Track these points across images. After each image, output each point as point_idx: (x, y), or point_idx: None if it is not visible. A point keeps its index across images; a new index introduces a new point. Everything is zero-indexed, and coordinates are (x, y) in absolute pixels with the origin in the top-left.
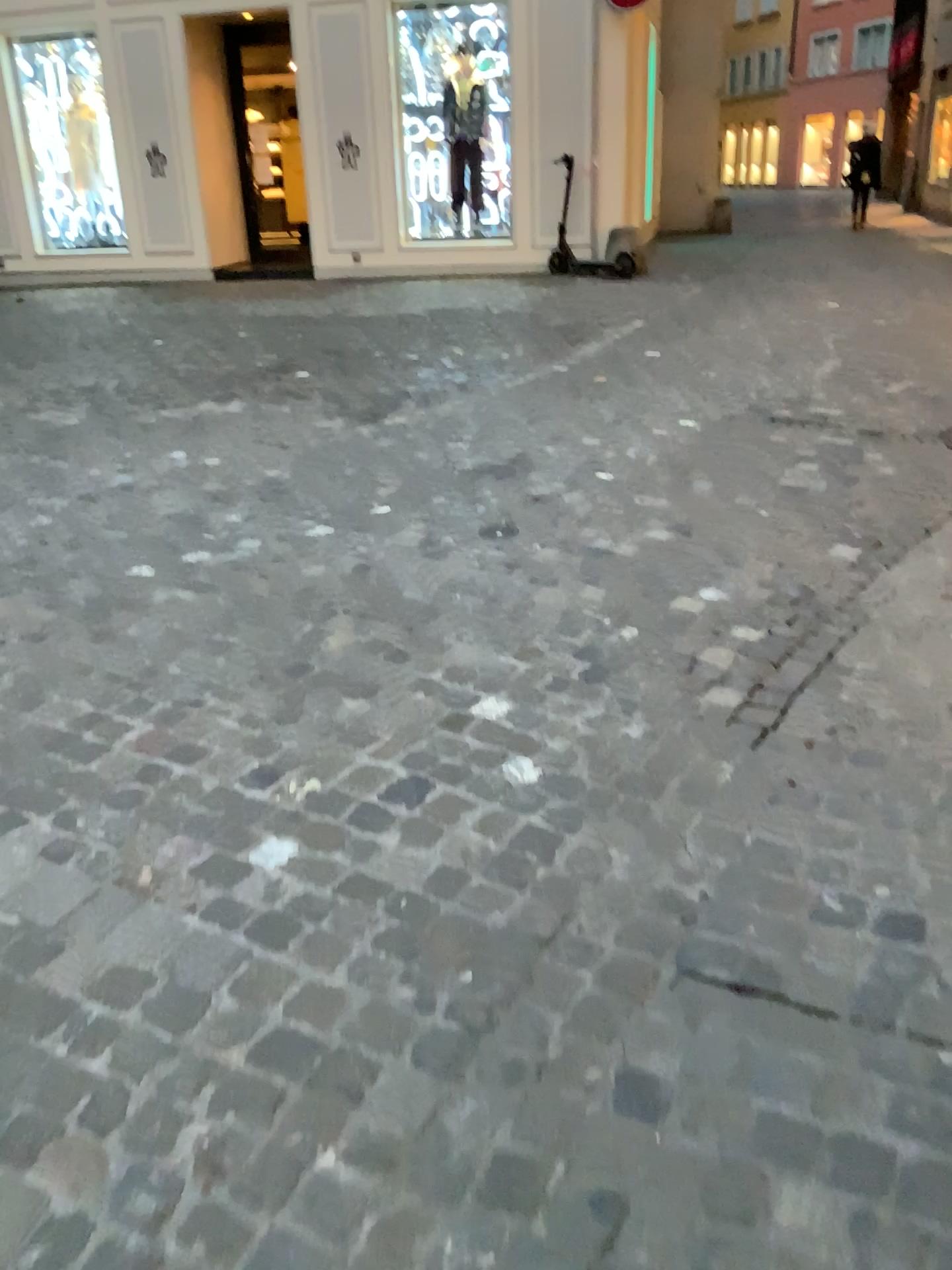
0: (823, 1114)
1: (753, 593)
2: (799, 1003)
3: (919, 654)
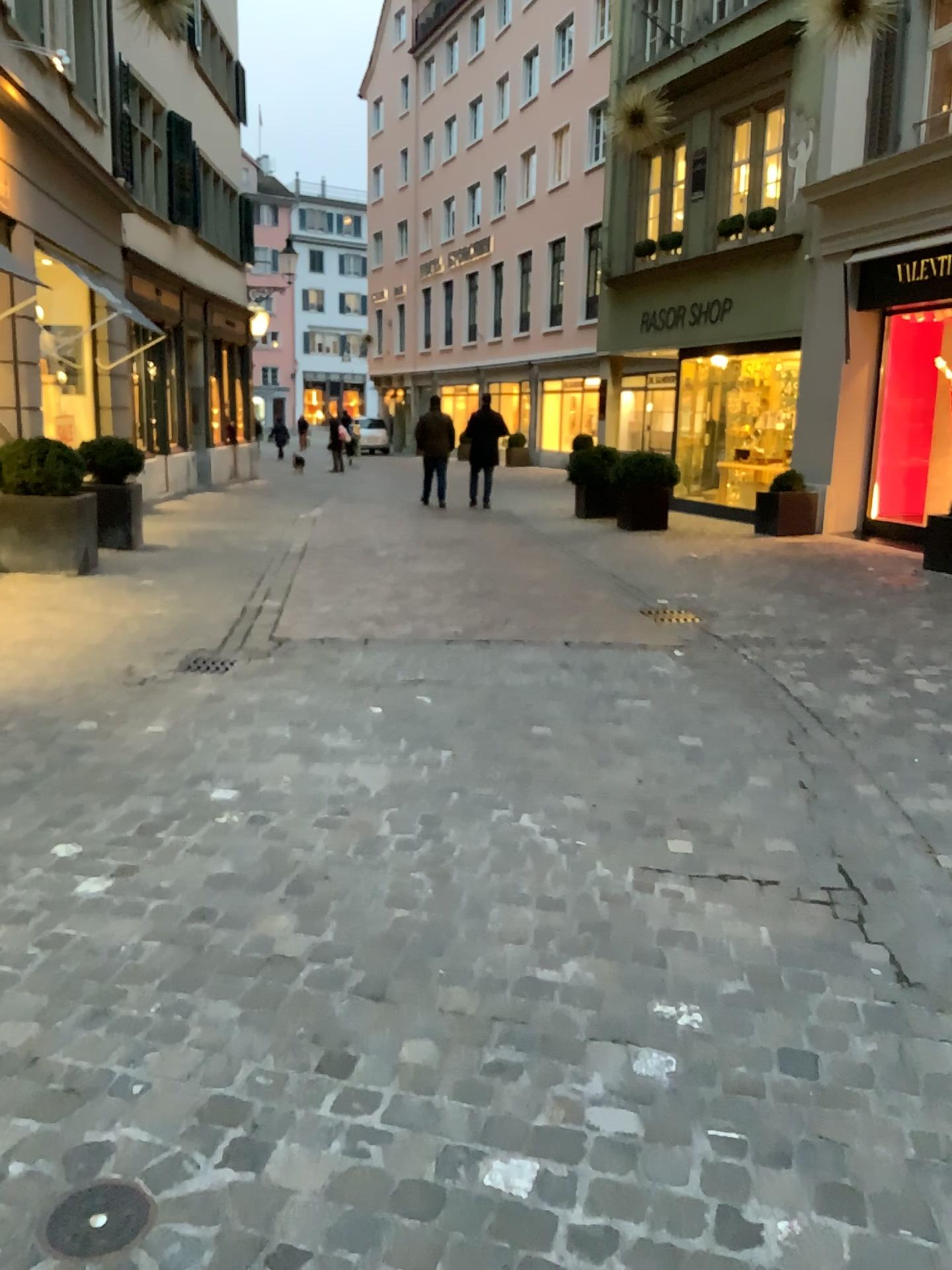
0: None
1: None
2: None
3: None
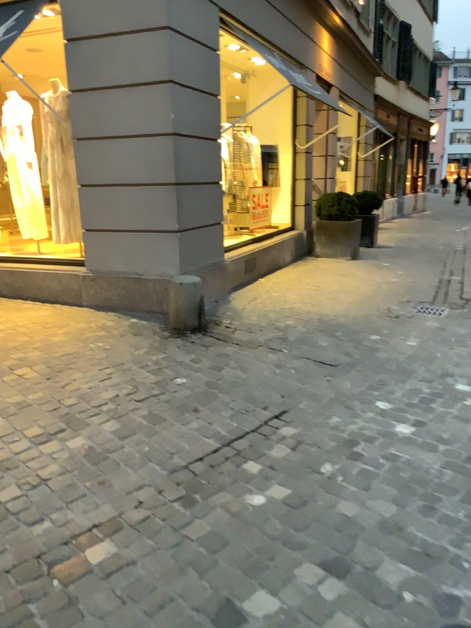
0: (315, 348)
1: (226, 496)
2: (312, 358)
3: (178, 437)
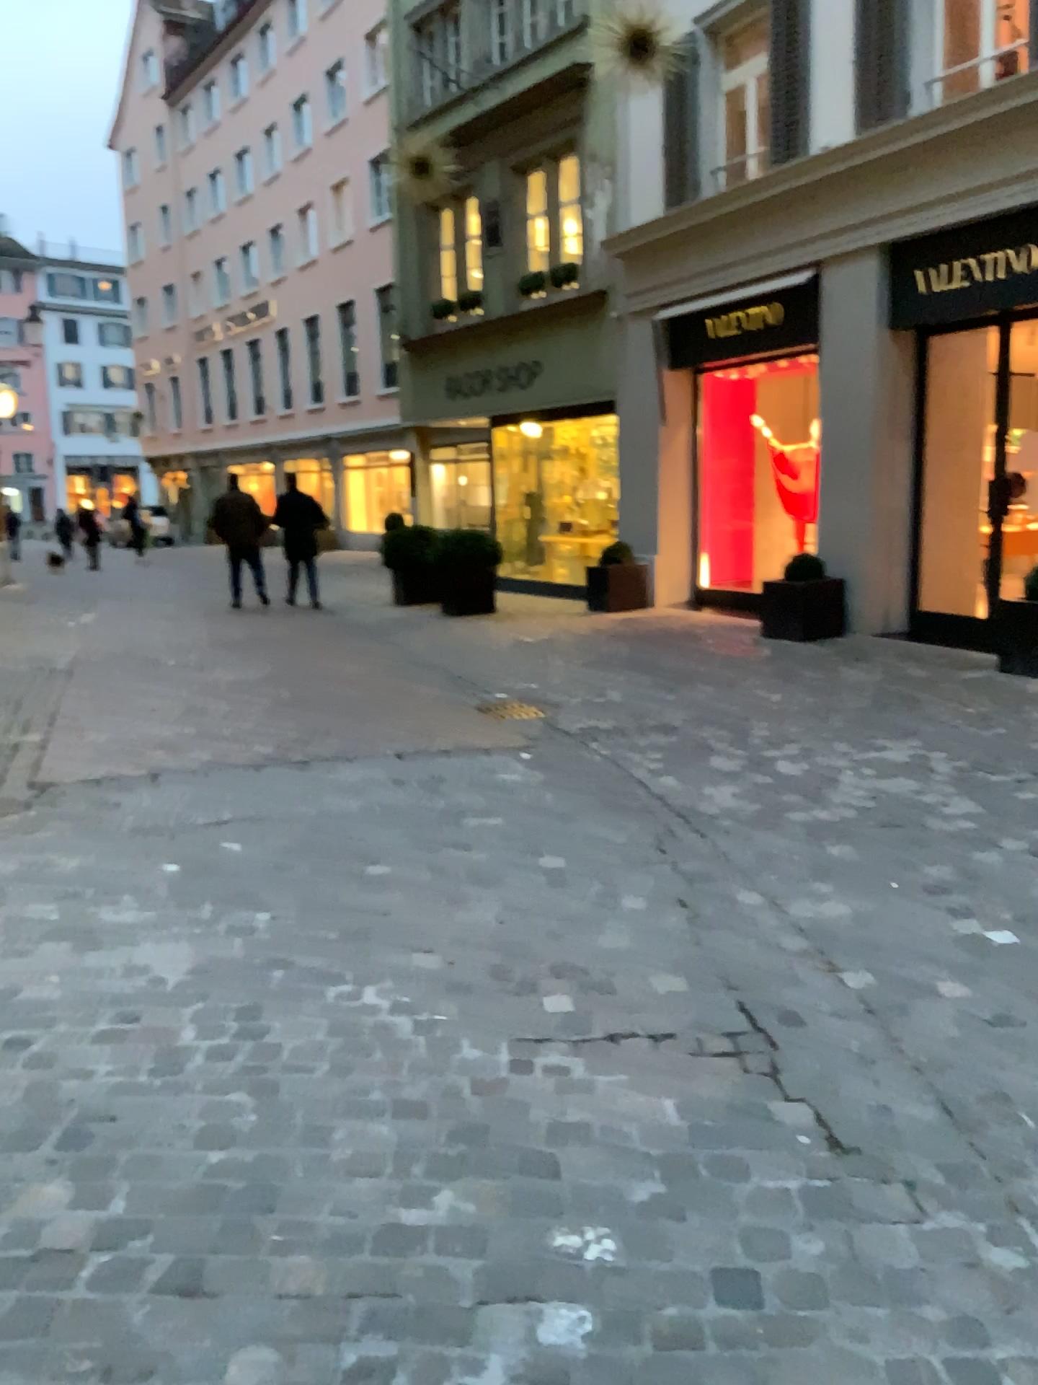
0: None
1: None
2: None
3: None
